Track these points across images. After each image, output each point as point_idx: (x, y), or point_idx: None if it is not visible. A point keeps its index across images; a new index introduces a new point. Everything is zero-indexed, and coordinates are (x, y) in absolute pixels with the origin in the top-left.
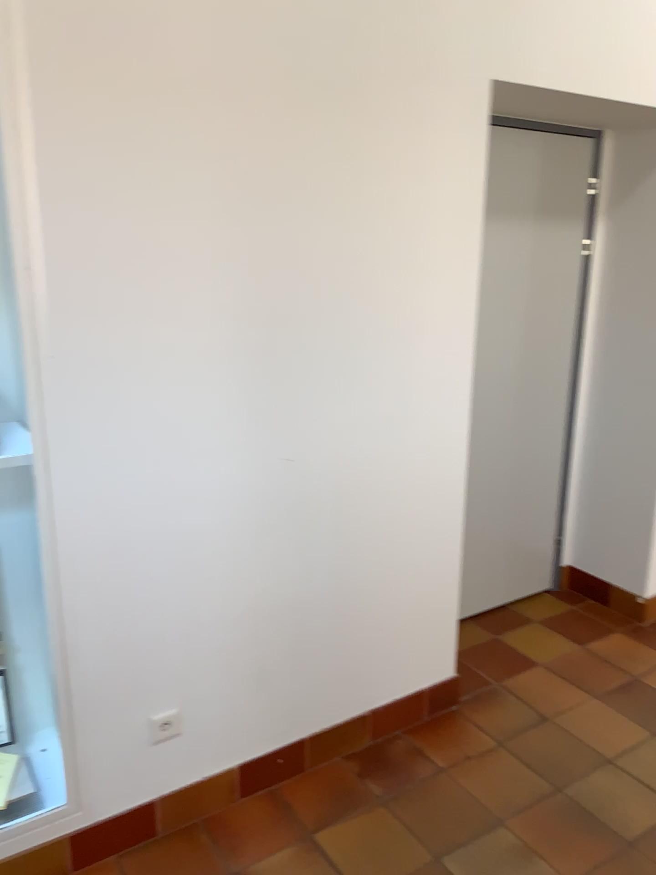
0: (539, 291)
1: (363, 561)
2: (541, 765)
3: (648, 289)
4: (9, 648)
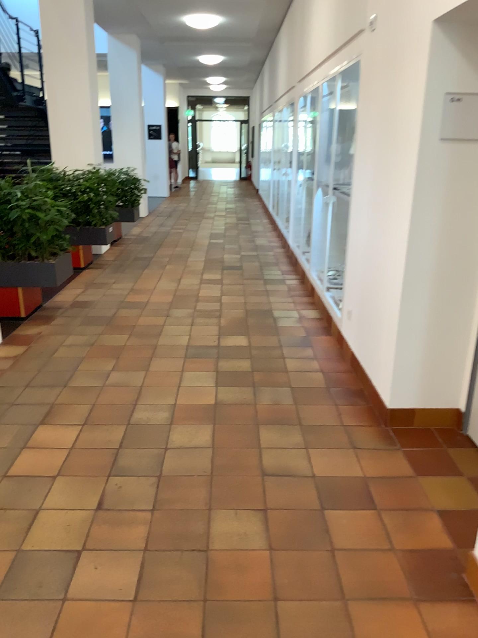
0: None
1: (379, 298)
2: (318, 427)
3: None
4: None
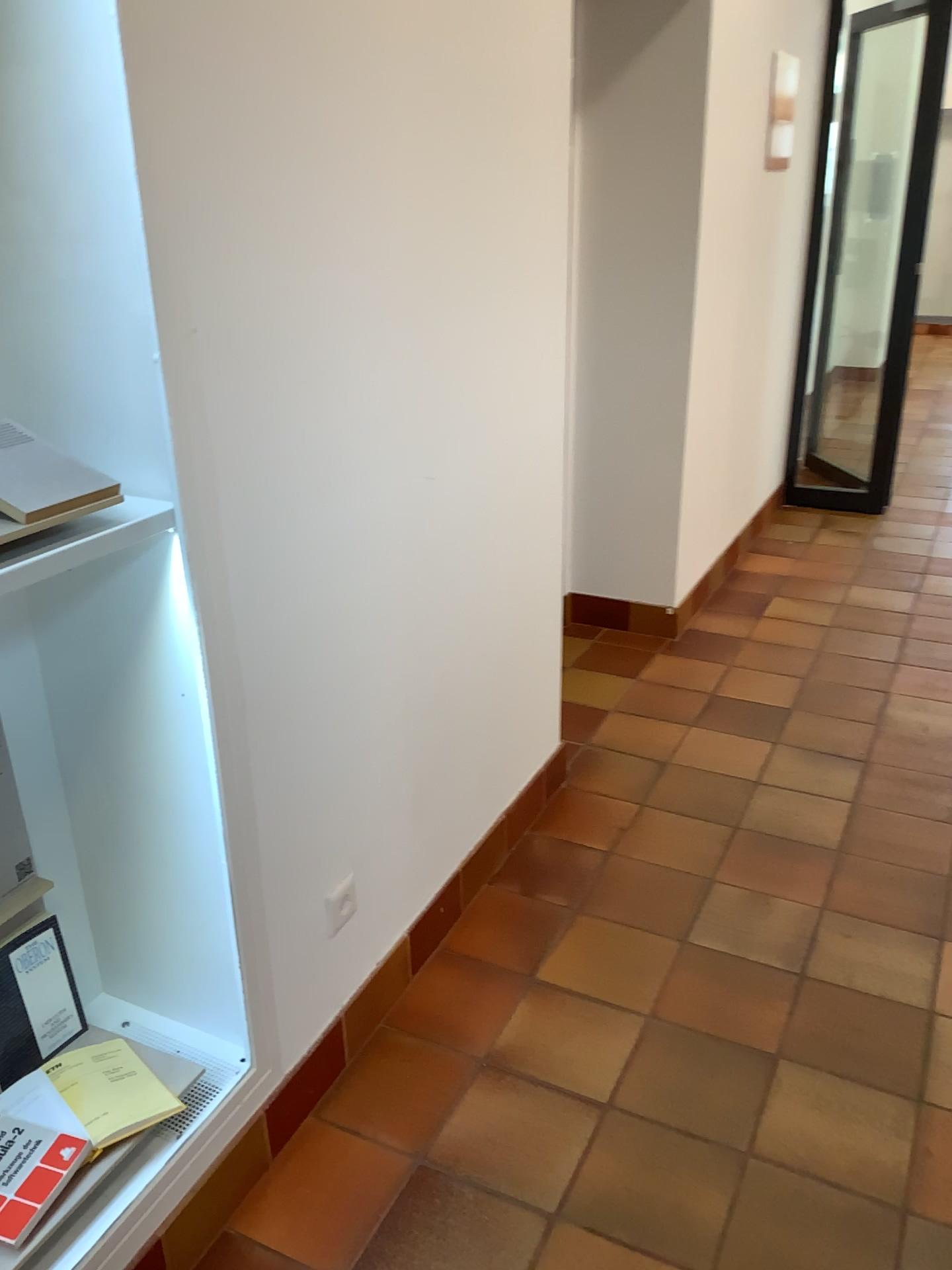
0: None
1: (491, 613)
2: (704, 810)
3: (655, 213)
4: (46, 882)
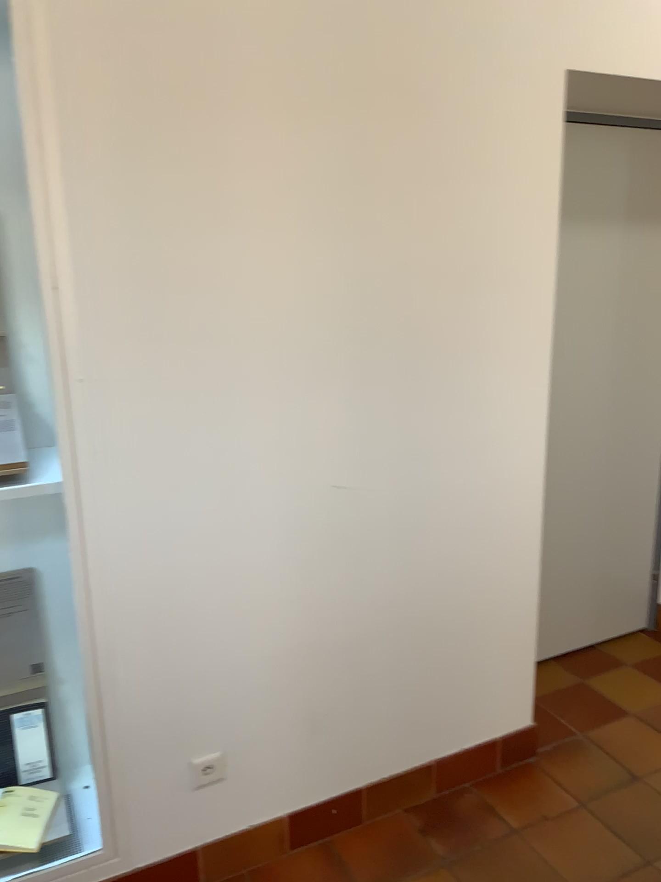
0: (628, 300)
1: (424, 597)
2: (628, 833)
3: None
4: (55, 679)
